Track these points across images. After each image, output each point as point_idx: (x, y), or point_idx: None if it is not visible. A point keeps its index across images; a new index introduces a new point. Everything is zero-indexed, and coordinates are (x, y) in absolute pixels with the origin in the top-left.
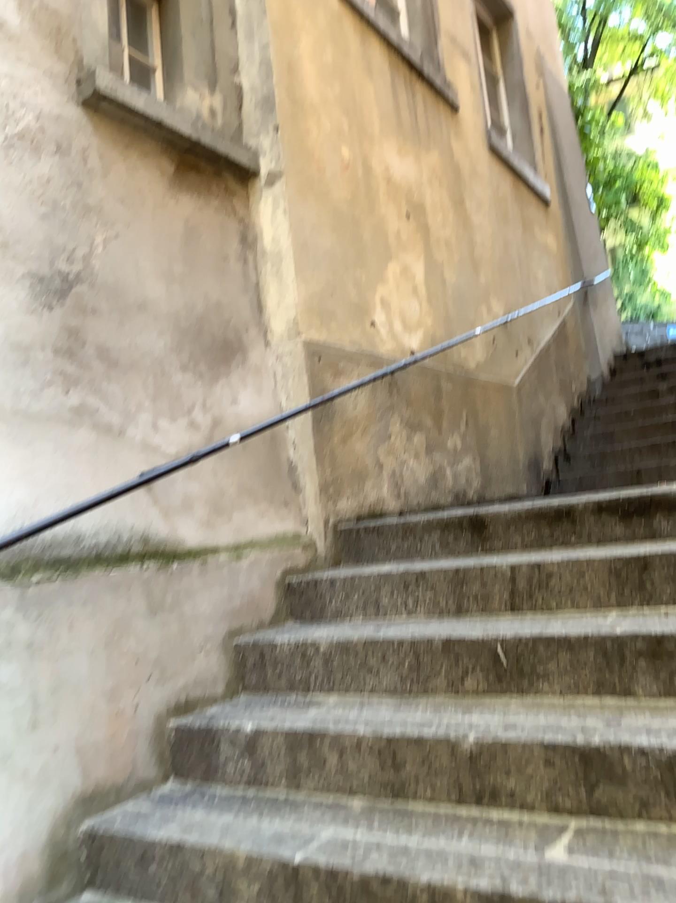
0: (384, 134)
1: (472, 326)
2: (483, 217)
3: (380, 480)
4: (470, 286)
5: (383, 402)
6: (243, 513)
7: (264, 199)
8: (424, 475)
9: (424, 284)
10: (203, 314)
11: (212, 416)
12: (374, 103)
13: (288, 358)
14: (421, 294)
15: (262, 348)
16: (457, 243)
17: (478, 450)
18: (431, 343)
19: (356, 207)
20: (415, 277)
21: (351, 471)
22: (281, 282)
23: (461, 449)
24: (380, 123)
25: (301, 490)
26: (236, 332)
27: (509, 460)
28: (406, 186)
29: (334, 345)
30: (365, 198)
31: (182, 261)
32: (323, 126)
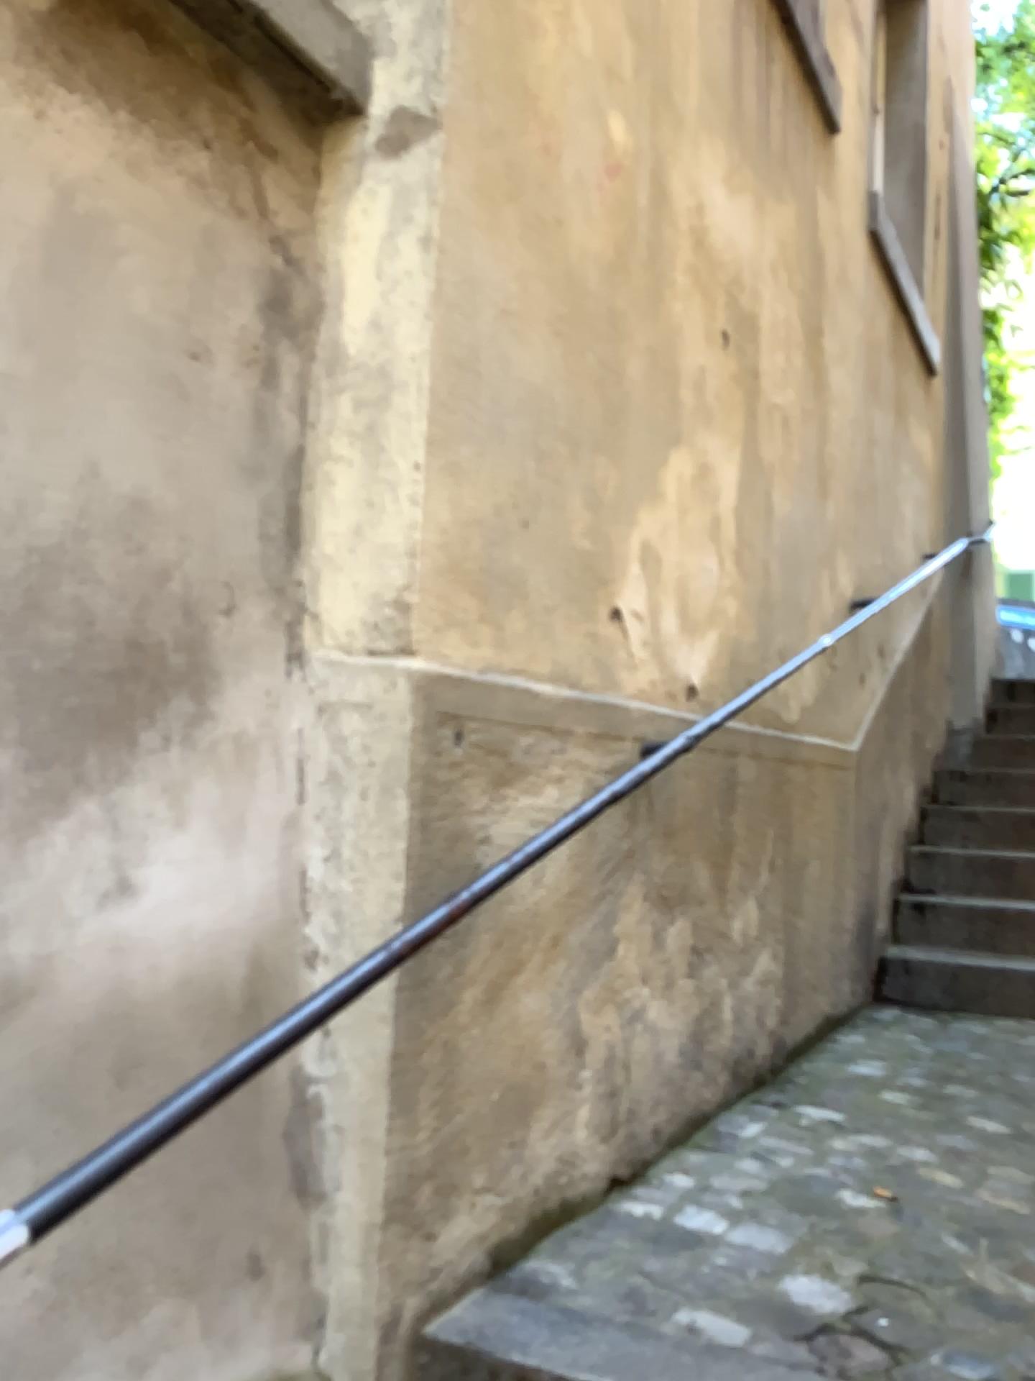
0: (706, 123)
1: (802, 615)
2: (844, 375)
3: (573, 1091)
4: (809, 525)
5: (613, 842)
6: (67, 1375)
7: (369, 194)
8: (677, 1031)
9: (734, 513)
10: (67, 546)
11: (13, 964)
12: (695, 38)
13: (360, 722)
14: (726, 535)
15: (278, 670)
16: (800, 422)
17: (783, 916)
18: (731, 664)
19: (622, 287)
20: (719, 493)
21: (497, 1089)
22: (379, 470)
23: (755, 928)
24: (701, 93)
25: (325, 1188)
26: (194, 614)
27: (827, 922)
28: (731, 267)
29: (509, 678)
30: (644, 268)
31: (15, 334)
32: (574, 37)
